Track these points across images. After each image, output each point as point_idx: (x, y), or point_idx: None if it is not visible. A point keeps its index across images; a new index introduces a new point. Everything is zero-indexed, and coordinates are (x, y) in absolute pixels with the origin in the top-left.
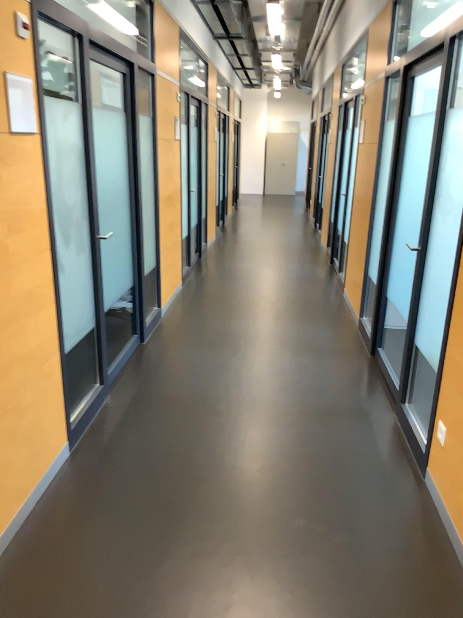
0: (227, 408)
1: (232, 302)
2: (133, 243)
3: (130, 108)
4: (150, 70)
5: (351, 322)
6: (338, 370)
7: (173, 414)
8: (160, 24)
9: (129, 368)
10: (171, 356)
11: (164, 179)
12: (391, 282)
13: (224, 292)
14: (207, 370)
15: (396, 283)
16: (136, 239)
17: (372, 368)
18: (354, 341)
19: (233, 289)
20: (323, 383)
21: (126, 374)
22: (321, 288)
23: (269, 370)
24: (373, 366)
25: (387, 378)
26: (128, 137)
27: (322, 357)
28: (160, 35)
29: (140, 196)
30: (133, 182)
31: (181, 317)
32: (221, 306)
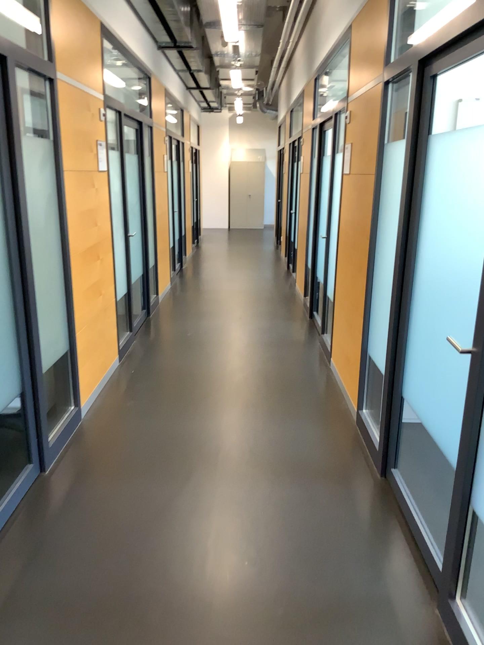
0: (162, 620)
1: (184, 388)
2: (22, 327)
3: (4, 125)
4: (46, 72)
5: (345, 414)
6: (337, 512)
7: (65, 644)
8: (66, 12)
9: (11, 530)
10: (84, 499)
11: (81, 226)
12: (410, 380)
13: (174, 370)
14: (136, 527)
15: (420, 384)
16: (27, 321)
17: (386, 505)
18: (353, 450)
19: (186, 364)
20: (317, 545)
21: (3, 547)
22: (300, 359)
23: (233, 519)
24: (387, 501)
25: (412, 528)
26: (2, 170)
27: (310, 487)
28: (67, 27)
29: (32, 257)
30: (17, 237)
31: (111, 418)
32: (168, 394)
